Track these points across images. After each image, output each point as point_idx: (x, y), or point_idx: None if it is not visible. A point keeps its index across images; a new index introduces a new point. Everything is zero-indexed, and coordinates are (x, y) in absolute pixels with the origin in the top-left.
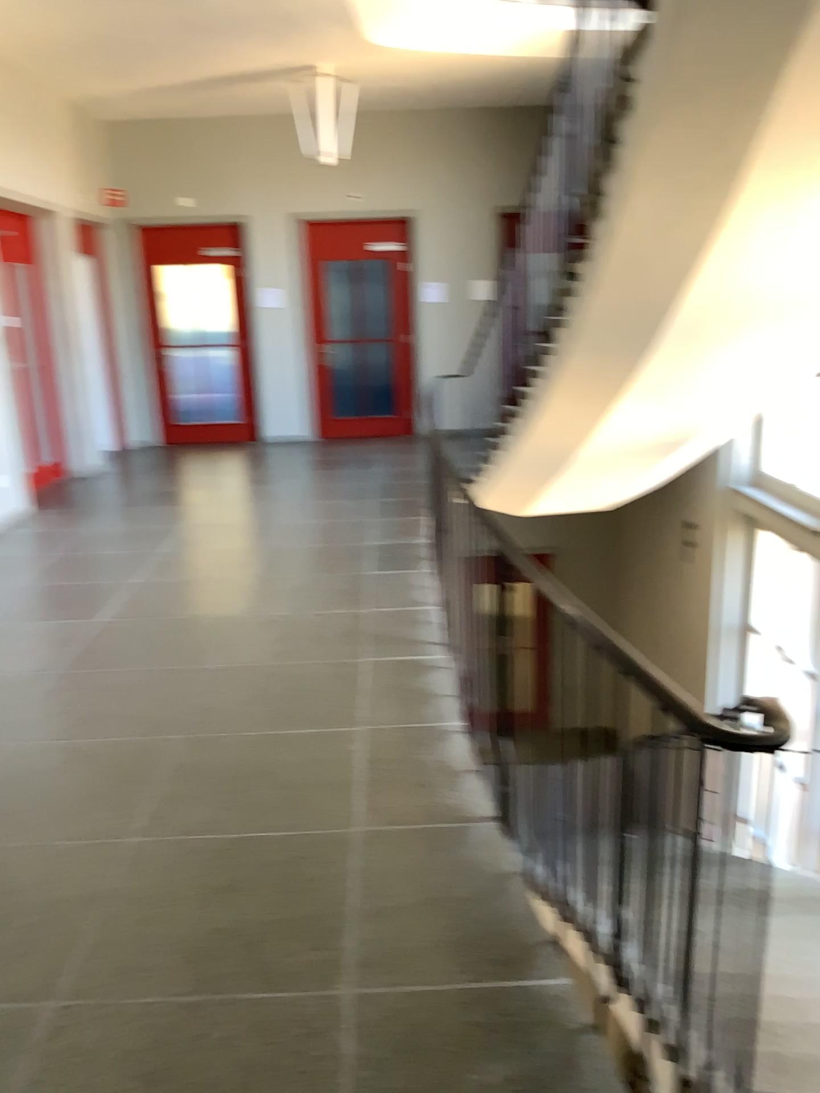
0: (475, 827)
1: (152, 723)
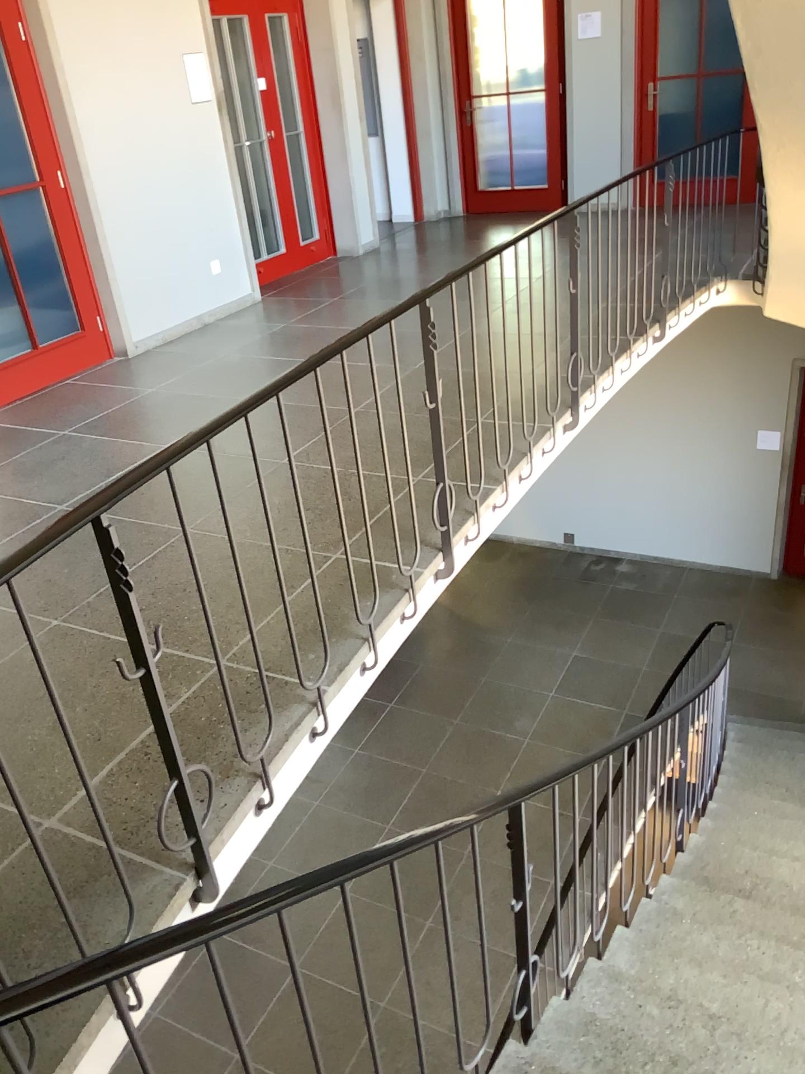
0: (158, 867)
1: (52, 595)
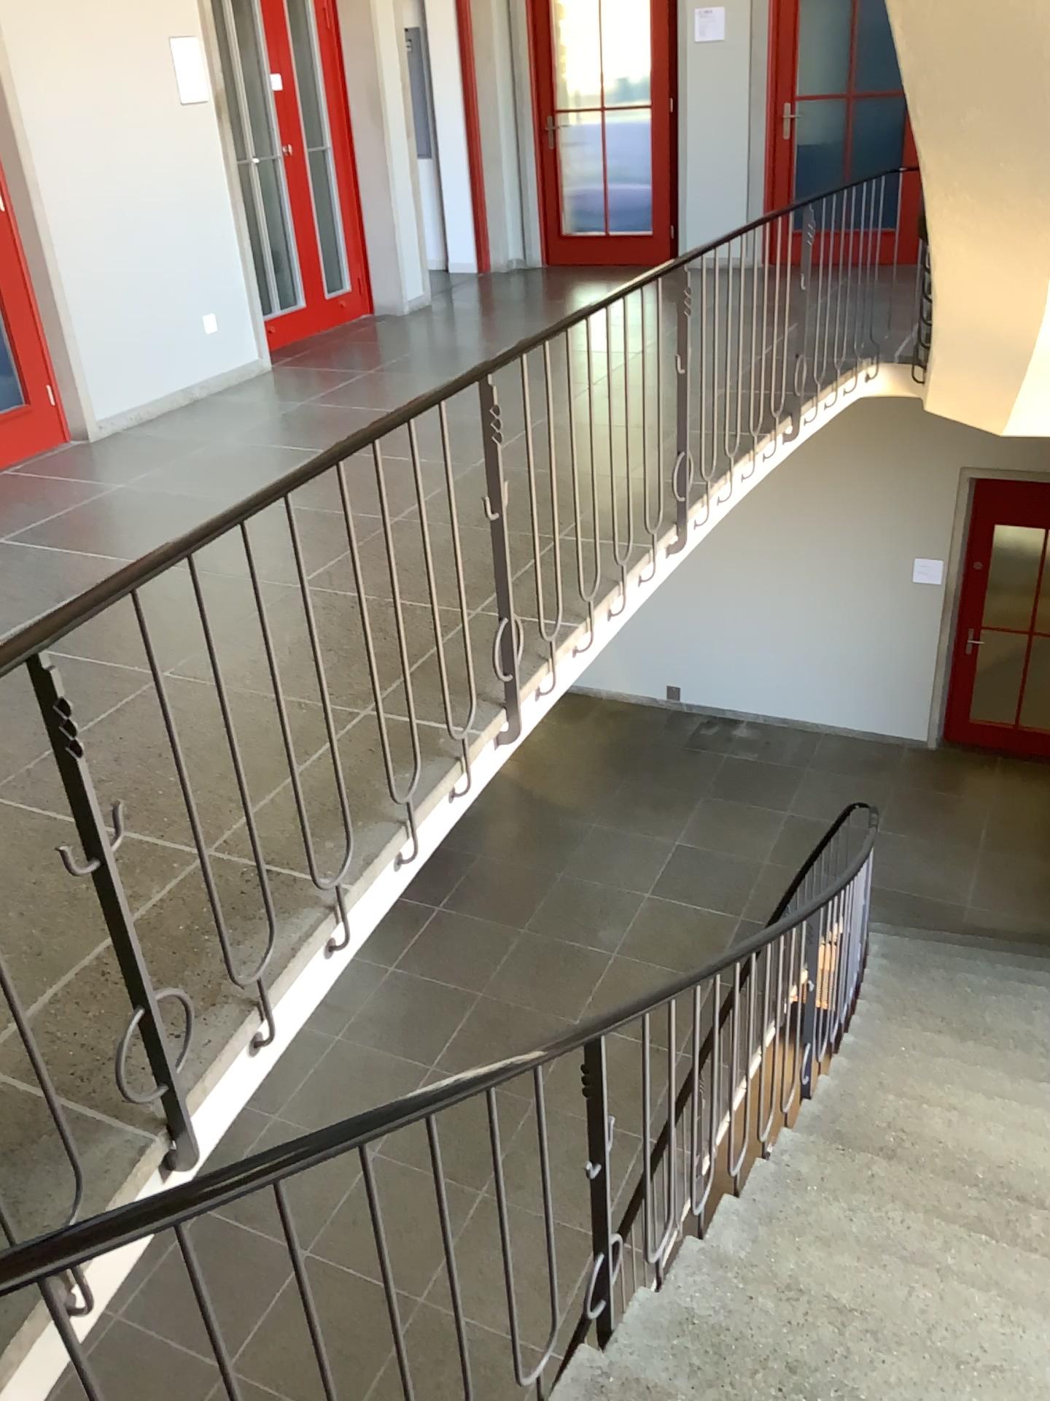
0: (117, 1125)
1: None
